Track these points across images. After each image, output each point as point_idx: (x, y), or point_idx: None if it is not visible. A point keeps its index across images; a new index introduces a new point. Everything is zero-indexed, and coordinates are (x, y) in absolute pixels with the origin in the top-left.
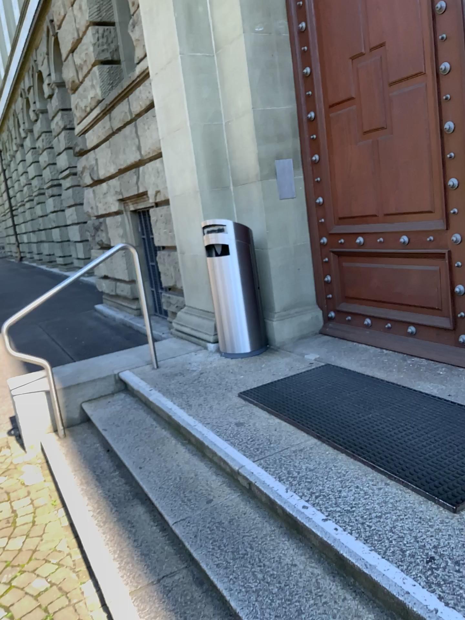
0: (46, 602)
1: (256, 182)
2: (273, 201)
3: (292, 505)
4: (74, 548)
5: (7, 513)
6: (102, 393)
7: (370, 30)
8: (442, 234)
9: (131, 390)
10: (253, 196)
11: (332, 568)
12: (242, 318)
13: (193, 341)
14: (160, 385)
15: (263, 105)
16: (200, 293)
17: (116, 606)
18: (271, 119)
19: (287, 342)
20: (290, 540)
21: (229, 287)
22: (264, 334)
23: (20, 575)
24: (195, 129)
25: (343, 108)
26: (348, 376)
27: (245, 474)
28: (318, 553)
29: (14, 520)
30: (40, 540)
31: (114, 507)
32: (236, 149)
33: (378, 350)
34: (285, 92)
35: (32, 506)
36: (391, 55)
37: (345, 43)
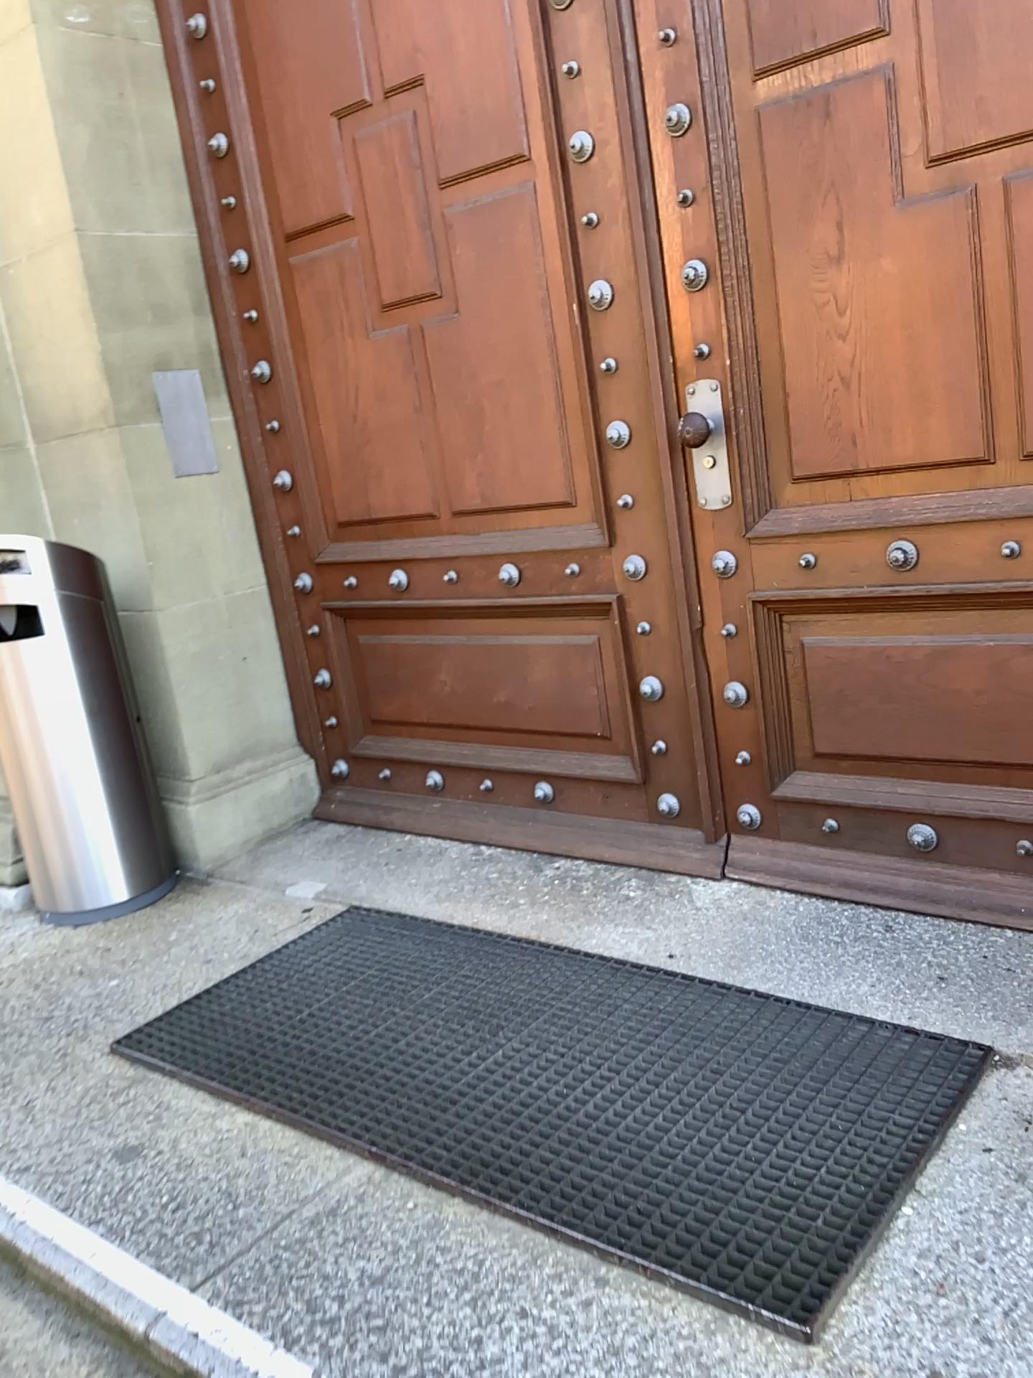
0: None
1: (105, 433)
2: (159, 483)
3: None
4: None
5: None
6: None
7: (384, 41)
8: (606, 554)
9: None
10: (99, 472)
11: None
12: (98, 810)
13: None
14: None
15: (107, 223)
16: None
17: None
18: (135, 262)
19: (231, 855)
20: None
21: (53, 727)
22: (164, 842)
23: None
24: None
25: (329, 241)
26: (412, 938)
27: (174, 1357)
28: None
29: None
30: None
31: None
32: (39, 341)
33: (472, 850)
34: (165, 191)
35: None
36: (444, 108)
37: (318, 73)
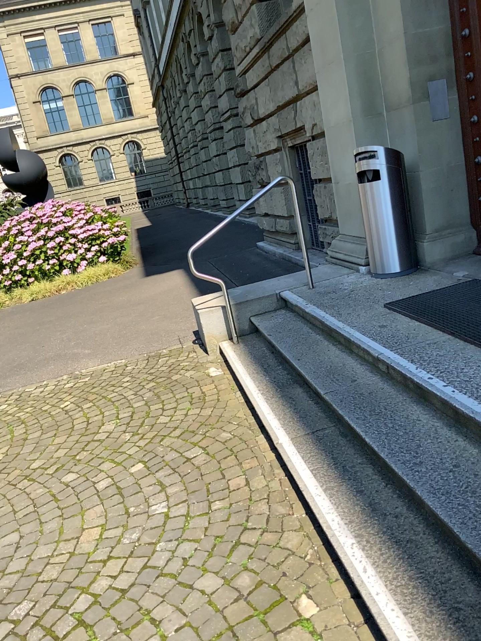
0: (232, 443)
1: (406, 109)
2: (423, 126)
3: (418, 375)
4: (250, 415)
5: (198, 393)
6: (267, 309)
7: None
8: None
9: (291, 305)
10: (403, 124)
11: (448, 420)
12: (390, 240)
13: (347, 266)
14: (316, 300)
15: (413, 31)
16: (353, 220)
17: (282, 445)
18: (422, 44)
19: (436, 263)
20: (416, 403)
21: (378, 211)
22: (413, 256)
23: (212, 429)
24: (346, 62)
25: None
26: None
27: (383, 357)
28: (438, 411)
29: (204, 397)
30: (224, 409)
31: (279, 388)
32: (387, 77)
33: None
34: (436, 14)
35: (216, 389)
36: None
37: None
